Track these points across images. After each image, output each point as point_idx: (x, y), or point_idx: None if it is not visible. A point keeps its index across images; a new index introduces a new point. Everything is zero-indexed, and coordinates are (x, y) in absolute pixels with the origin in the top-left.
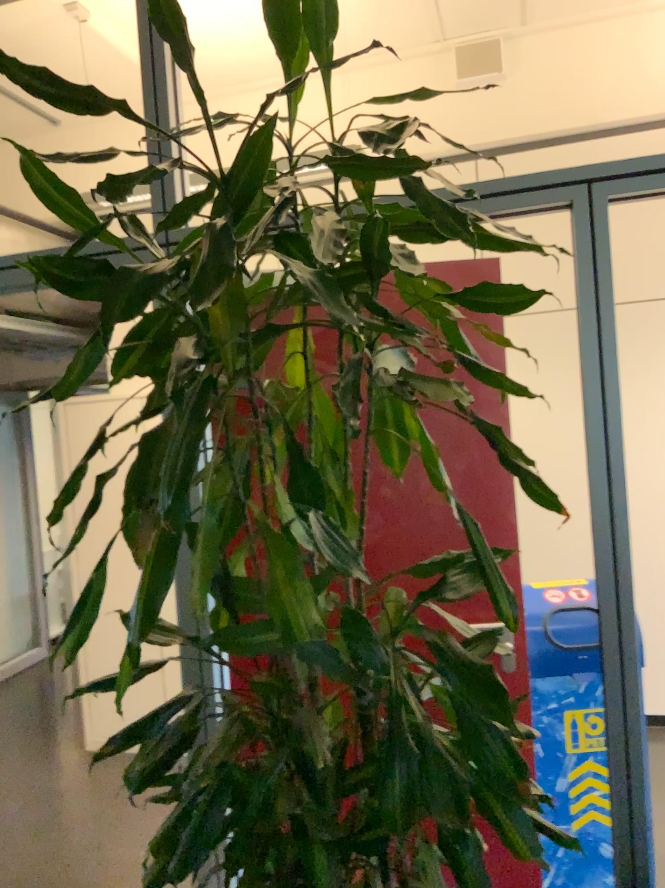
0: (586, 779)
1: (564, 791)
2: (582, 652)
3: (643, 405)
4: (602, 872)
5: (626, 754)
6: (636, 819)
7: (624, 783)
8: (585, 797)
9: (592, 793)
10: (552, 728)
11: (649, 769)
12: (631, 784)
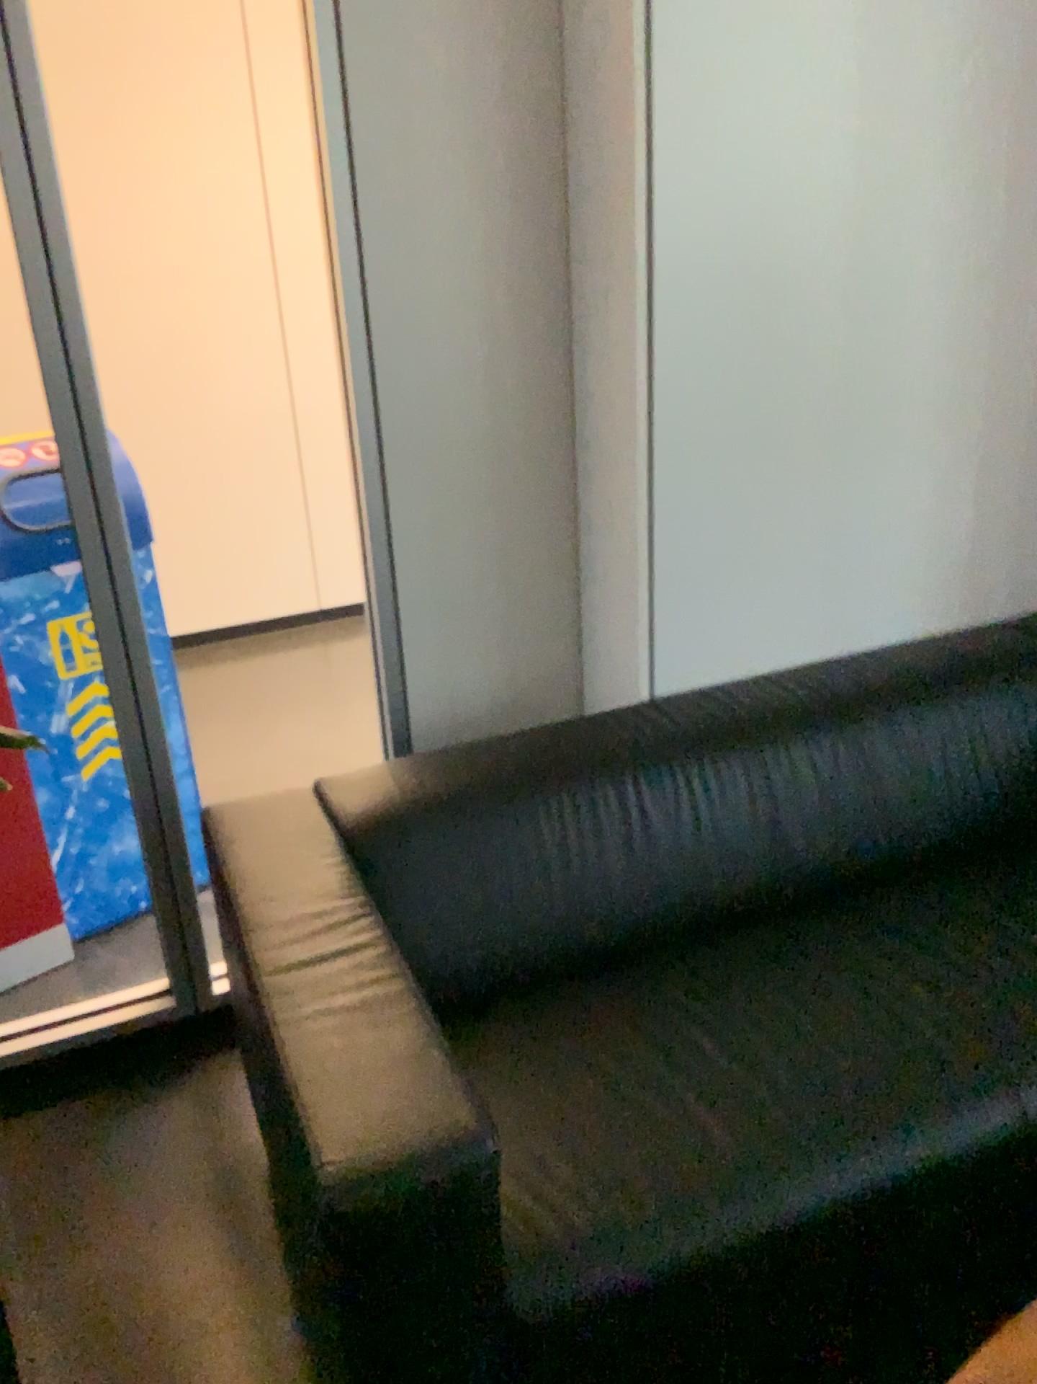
0: (91, 709)
1: (61, 731)
2: (63, 535)
3: (133, 162)
4: (127, 820)
5: (126, 648)
6: (149, 727)
7: (128, 686)
8: (91, 733)
9: (100, 725)
10: (31, 651)
11: (158, 662)
12: (137, 686)
